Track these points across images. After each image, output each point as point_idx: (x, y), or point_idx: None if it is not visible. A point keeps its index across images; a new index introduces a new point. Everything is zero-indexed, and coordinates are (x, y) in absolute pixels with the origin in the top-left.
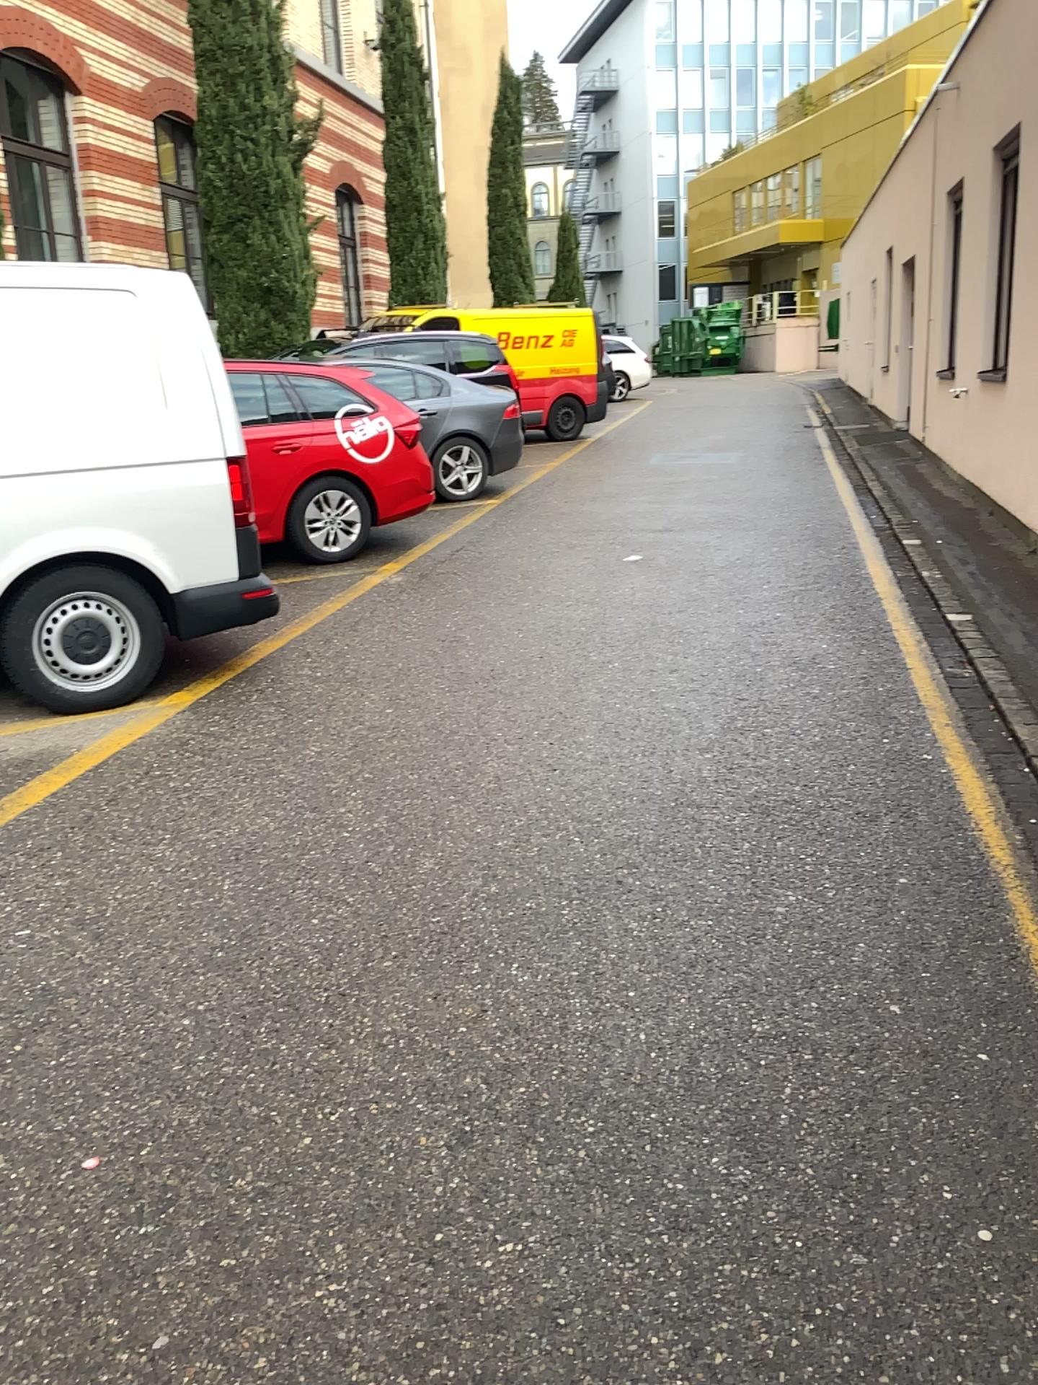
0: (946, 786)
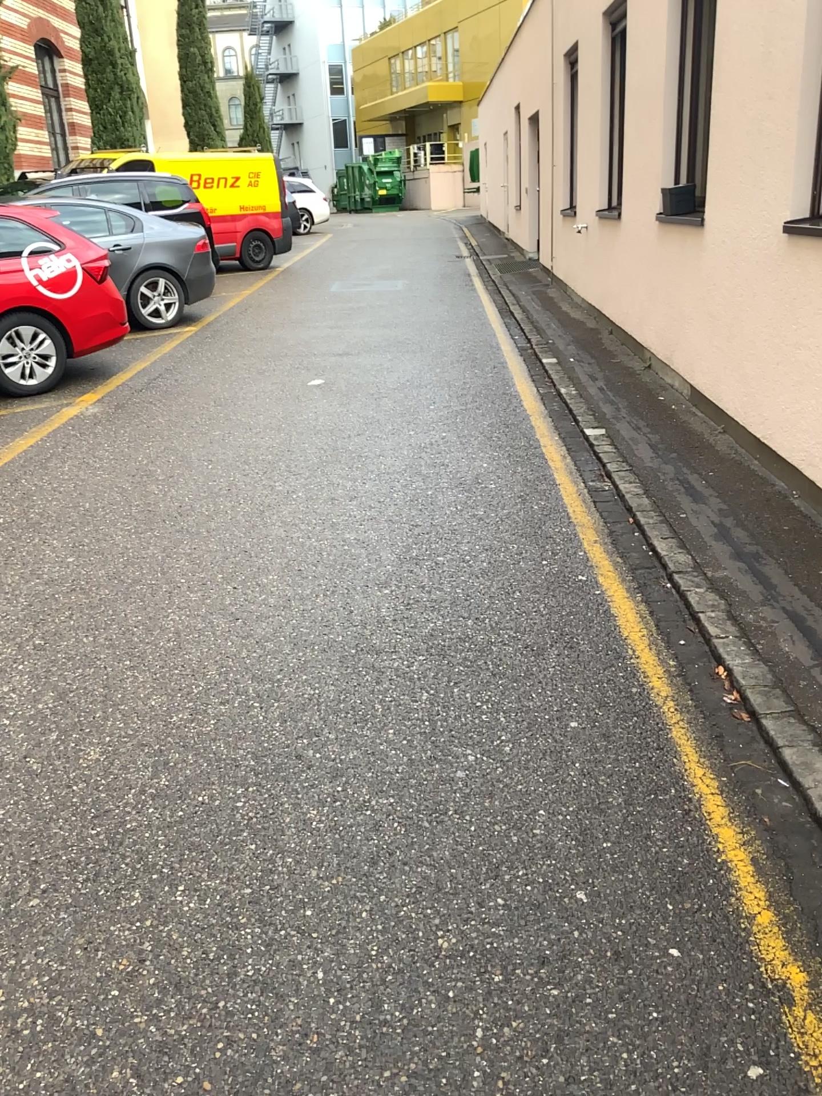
0: (603, 609)
